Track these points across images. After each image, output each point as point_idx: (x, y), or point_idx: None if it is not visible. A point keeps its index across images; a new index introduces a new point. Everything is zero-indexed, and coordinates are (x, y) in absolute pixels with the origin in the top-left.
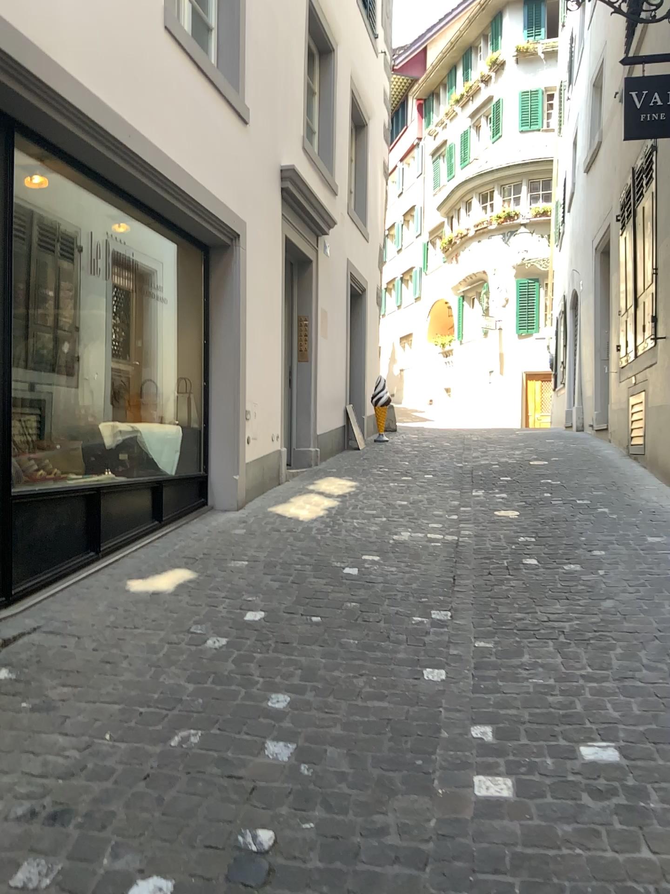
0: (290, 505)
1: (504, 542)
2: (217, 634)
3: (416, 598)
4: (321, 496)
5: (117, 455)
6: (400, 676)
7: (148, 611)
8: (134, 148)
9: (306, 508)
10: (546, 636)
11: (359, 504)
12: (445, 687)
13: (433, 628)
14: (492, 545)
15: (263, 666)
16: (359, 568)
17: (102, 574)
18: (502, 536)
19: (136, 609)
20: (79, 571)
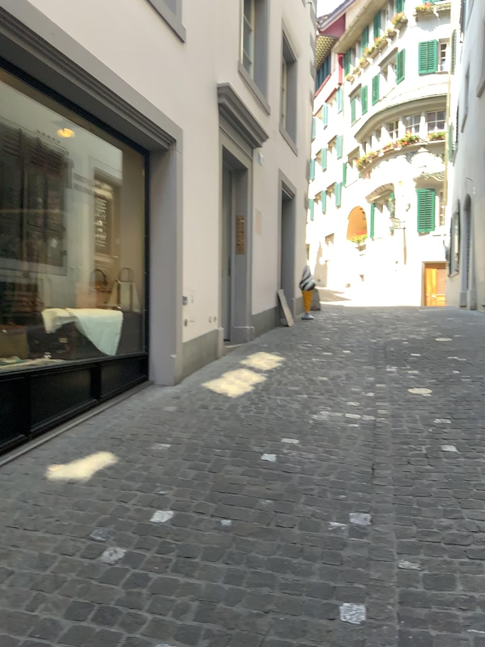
0: (223, 379)
1: (419, 424)
2: (117, 542)
3: (333, 494)
4: (251, 371)
5: (57, 339)
6: (311, 616)
7: (55, 507)
8: (57, 44)
9: (236, 383)
10: (479, 558)
11: (284, 379)
12: (365, 639)
13: (350, 537)
14: (408, 427)
15: (155, 594)
16: (277, 452)
17: (28, 457)
18: (417, 416)
19: (43, 504)
20: (7, 454)
